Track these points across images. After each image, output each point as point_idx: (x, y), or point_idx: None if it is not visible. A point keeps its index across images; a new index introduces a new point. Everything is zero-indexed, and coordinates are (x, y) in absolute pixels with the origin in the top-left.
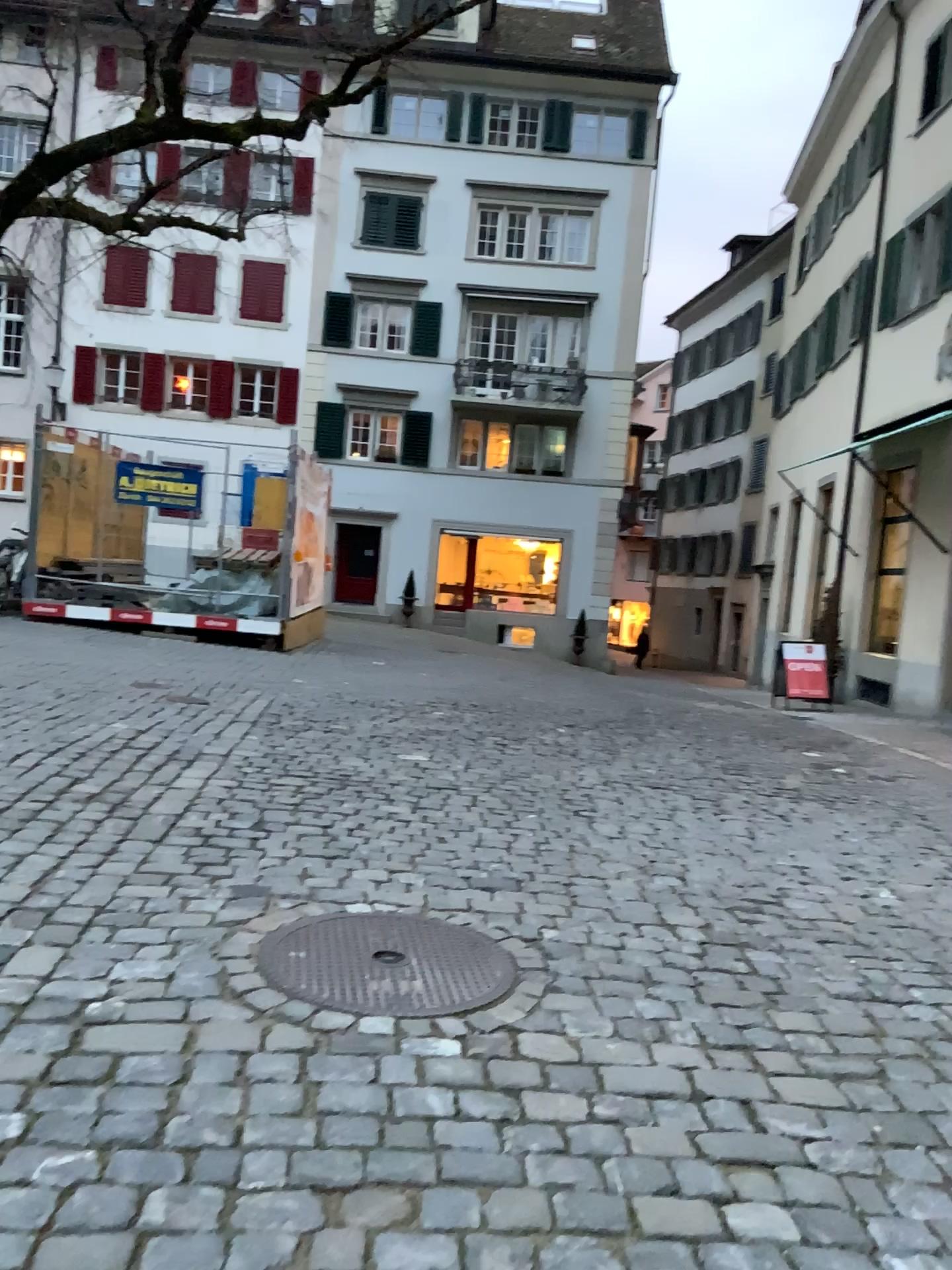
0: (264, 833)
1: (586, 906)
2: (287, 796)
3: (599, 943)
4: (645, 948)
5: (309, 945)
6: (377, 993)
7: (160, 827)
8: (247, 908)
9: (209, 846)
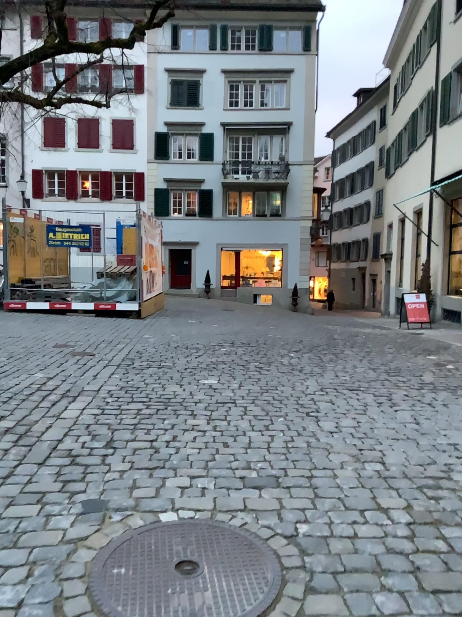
0: (111, 452)
1: (323, 496)
2: (129, 420)
3: (338, 534)
4: (371, 536)
5: (128, 559)
6: (175, 611)
7: (44, 452)
8: (88, 524)
9: (73, 466)
